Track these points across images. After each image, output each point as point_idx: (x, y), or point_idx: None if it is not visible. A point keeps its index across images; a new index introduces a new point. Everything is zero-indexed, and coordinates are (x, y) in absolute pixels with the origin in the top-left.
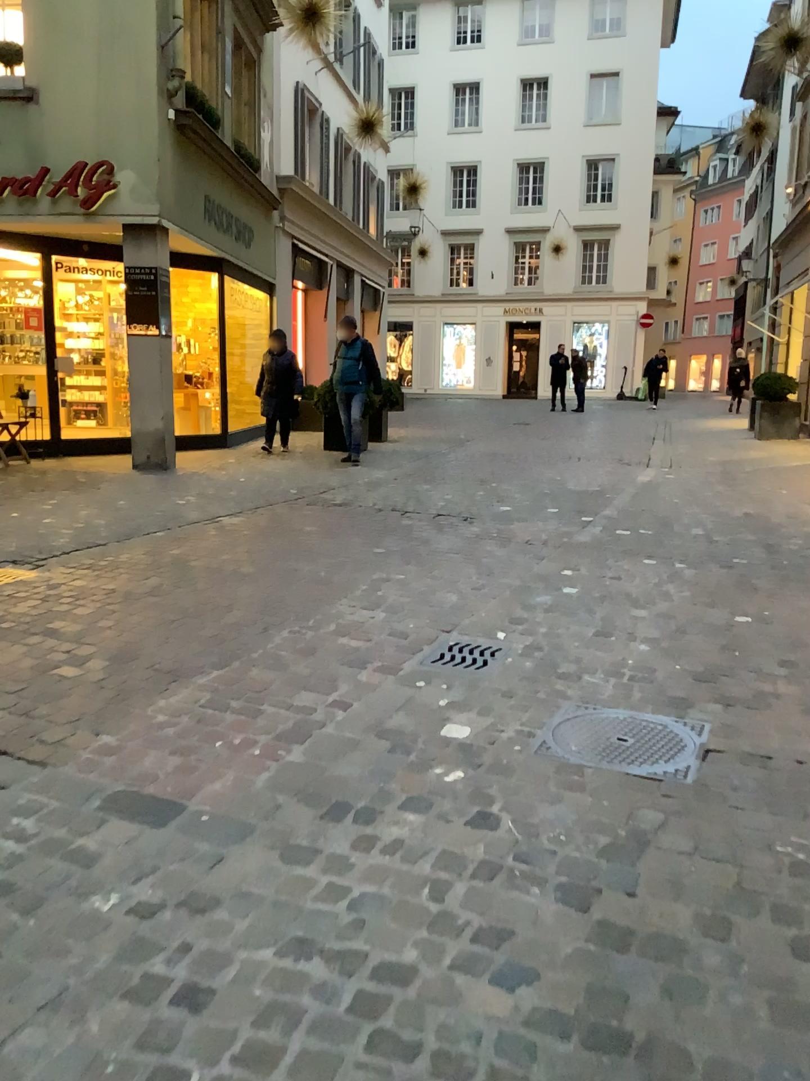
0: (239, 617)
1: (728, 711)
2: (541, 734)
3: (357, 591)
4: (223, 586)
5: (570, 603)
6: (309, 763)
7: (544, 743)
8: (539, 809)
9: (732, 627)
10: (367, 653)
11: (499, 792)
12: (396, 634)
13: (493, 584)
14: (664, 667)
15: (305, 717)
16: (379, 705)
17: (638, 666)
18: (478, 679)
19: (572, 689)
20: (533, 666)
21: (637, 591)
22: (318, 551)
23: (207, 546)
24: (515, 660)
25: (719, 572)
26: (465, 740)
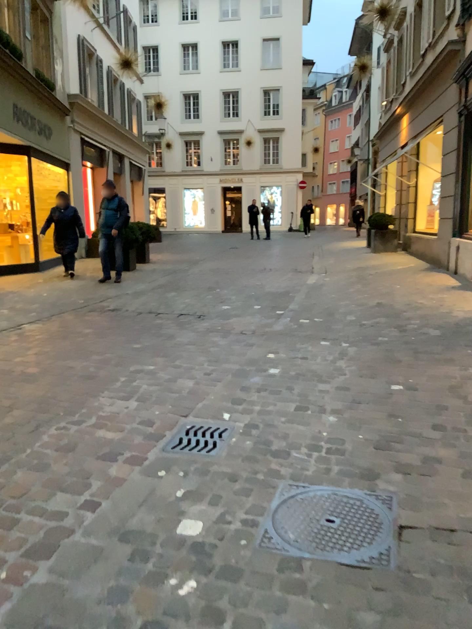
0: (18, 416)
1: (408, 479)
2: (262, 522)
3: (117, 383)
4: (10, 387)
5: (274, 381)
6: (52, 584)
7: (265, 533)
8: (265, 625)
9: (392, 395)
10: (119, 443)
11: (227, 604)
12: (144, 421)
13: (218, 369)
14: (350, 438)
15: (57, 522)
16: (123, 501)
17: (330, 437)
18: (208, 462)
19: (282, 467)
20: (251, 444)
21: (320, 368)
22: (91, 350)
23: (6, 352)
24: (236, 440)
25: (372, 348)
26: (198, 536)
